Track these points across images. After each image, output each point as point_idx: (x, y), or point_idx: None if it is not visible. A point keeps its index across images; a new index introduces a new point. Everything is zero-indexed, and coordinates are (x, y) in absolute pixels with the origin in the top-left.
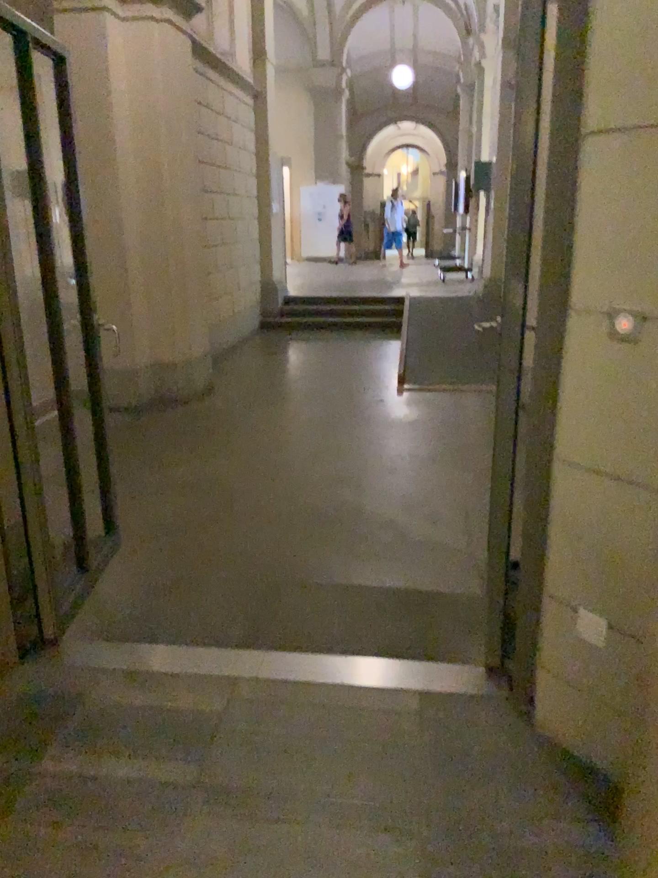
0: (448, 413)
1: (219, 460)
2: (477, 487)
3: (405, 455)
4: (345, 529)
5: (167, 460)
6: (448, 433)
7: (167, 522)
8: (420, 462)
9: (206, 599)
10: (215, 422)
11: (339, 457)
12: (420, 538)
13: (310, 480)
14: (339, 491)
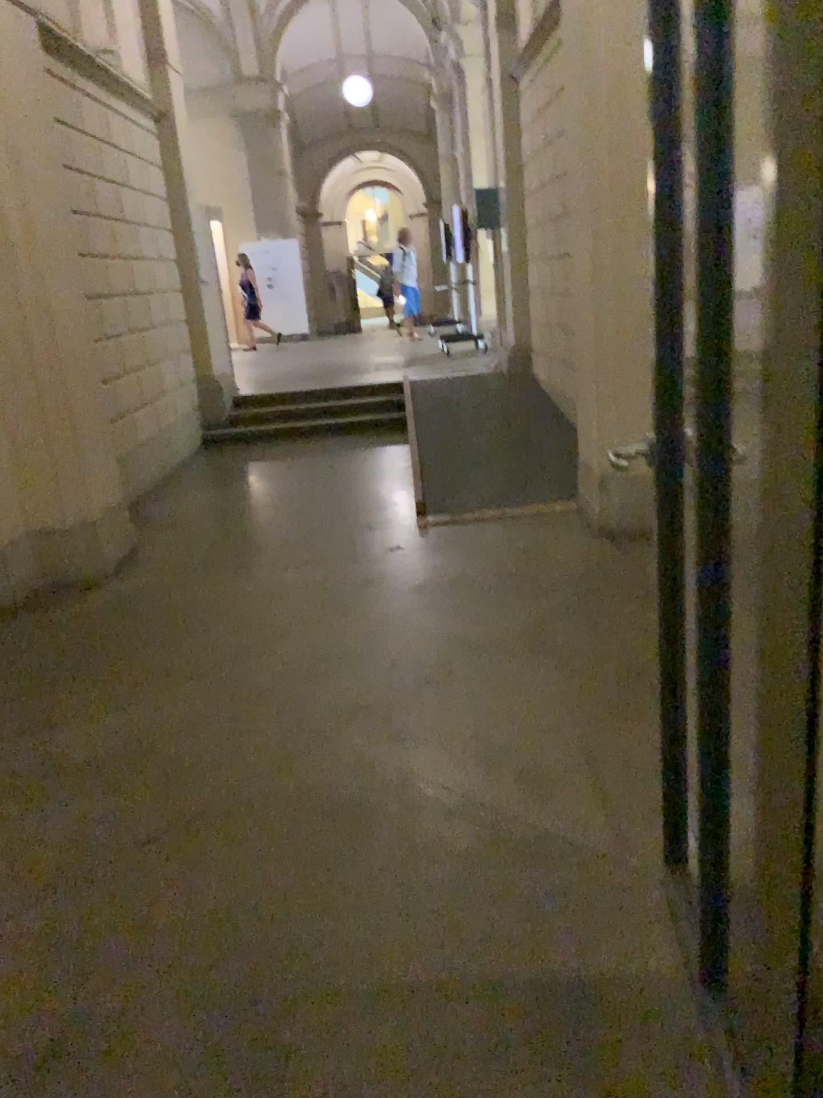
0: (505, 564)
1: (146, 704)
2: (591, 707)
3: (456, 653)
4: (385, 835)
5: (54, 716)
6: (514, 602)
7: (49, 869)
8: (484, 664)
9: (125, 1089)
10: (137, 626)
11: (350, 670)
12: (523, 840)
13: (308, 728)
14: (359, 746)
